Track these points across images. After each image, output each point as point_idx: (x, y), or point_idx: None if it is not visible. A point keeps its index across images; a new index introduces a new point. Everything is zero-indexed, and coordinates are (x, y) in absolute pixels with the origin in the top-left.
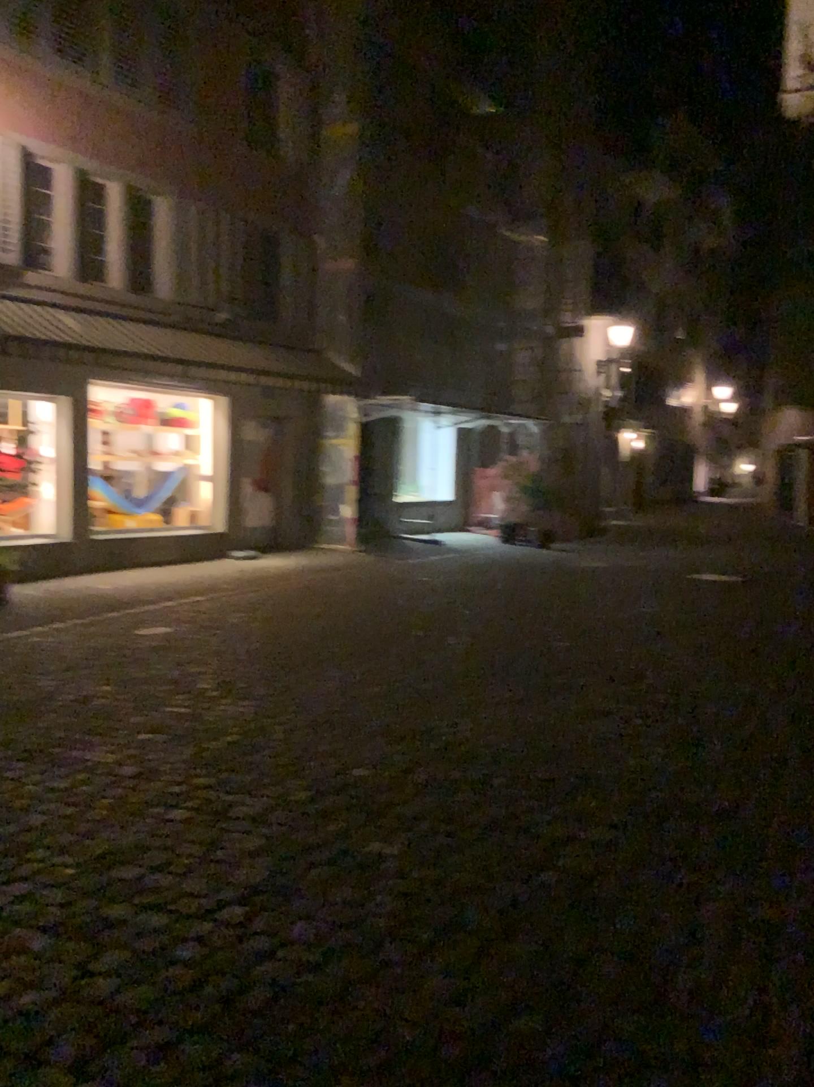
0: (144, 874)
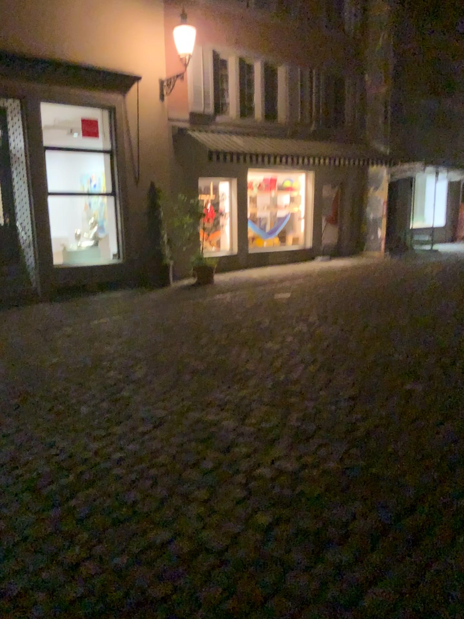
0: (304, 391)
